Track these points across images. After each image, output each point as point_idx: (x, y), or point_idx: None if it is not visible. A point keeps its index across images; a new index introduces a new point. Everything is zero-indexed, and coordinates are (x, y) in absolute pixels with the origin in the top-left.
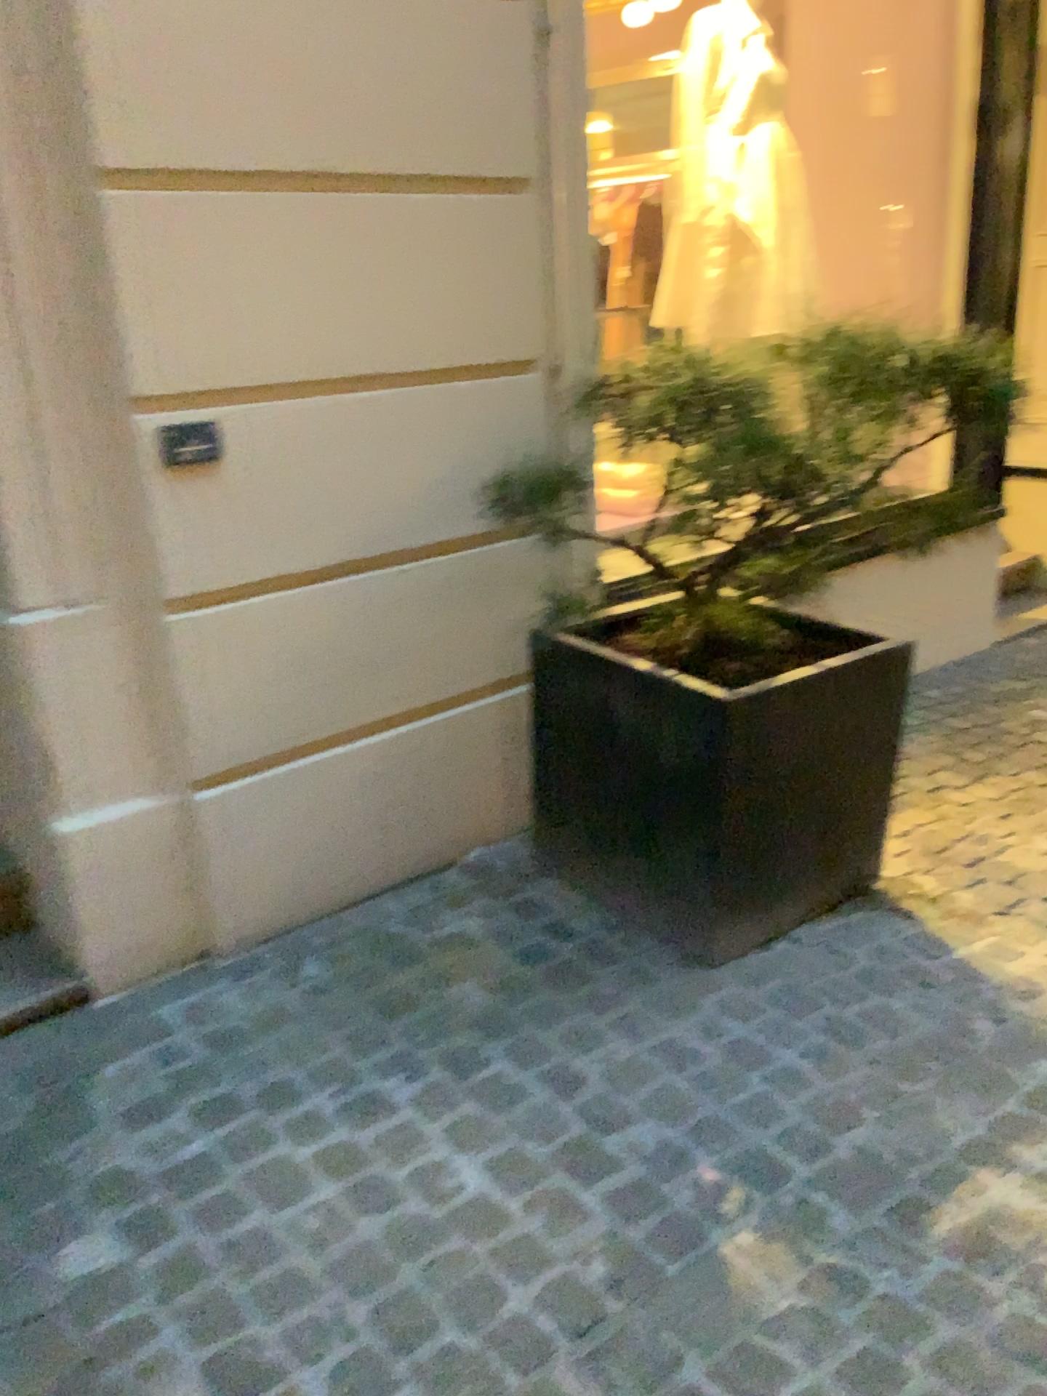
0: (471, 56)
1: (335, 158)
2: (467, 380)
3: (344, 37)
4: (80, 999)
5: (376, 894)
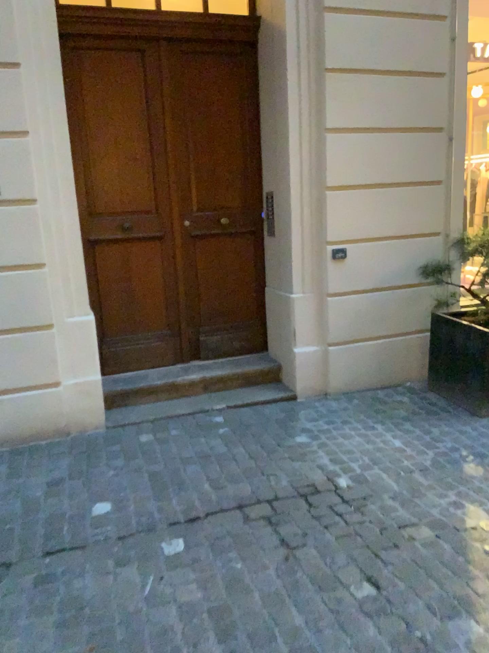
0: (423, 149)
1: (382, 180)
2: (415, 239)
3: (387, 149)
4: (292, 401)
5: (375, 389)
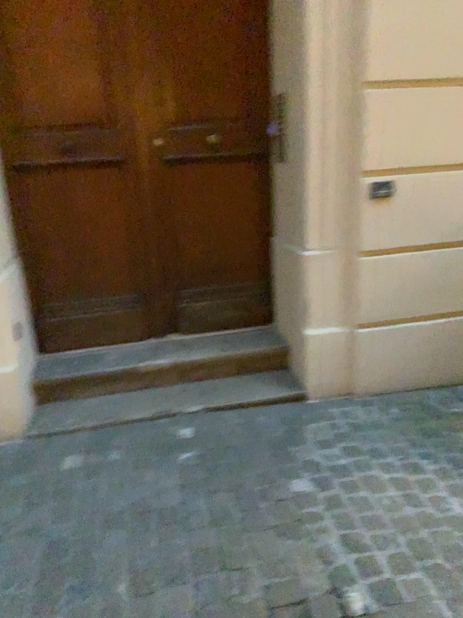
0: None
1: (457, 71)
2: None
3: None
4: (301, 400)
5: (423, 387)
